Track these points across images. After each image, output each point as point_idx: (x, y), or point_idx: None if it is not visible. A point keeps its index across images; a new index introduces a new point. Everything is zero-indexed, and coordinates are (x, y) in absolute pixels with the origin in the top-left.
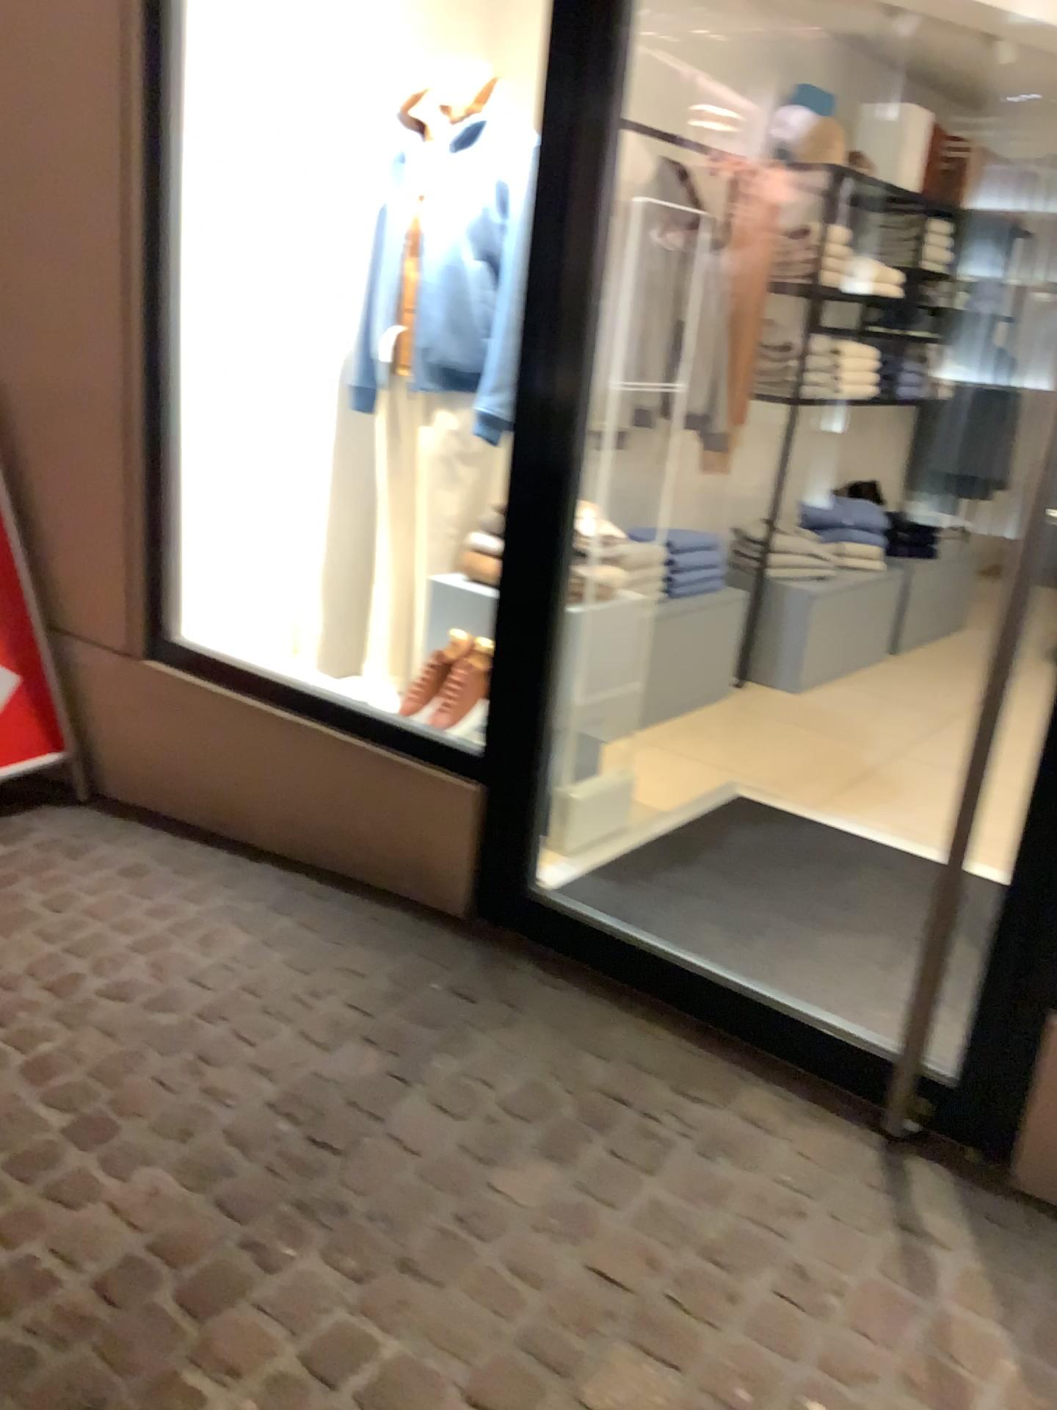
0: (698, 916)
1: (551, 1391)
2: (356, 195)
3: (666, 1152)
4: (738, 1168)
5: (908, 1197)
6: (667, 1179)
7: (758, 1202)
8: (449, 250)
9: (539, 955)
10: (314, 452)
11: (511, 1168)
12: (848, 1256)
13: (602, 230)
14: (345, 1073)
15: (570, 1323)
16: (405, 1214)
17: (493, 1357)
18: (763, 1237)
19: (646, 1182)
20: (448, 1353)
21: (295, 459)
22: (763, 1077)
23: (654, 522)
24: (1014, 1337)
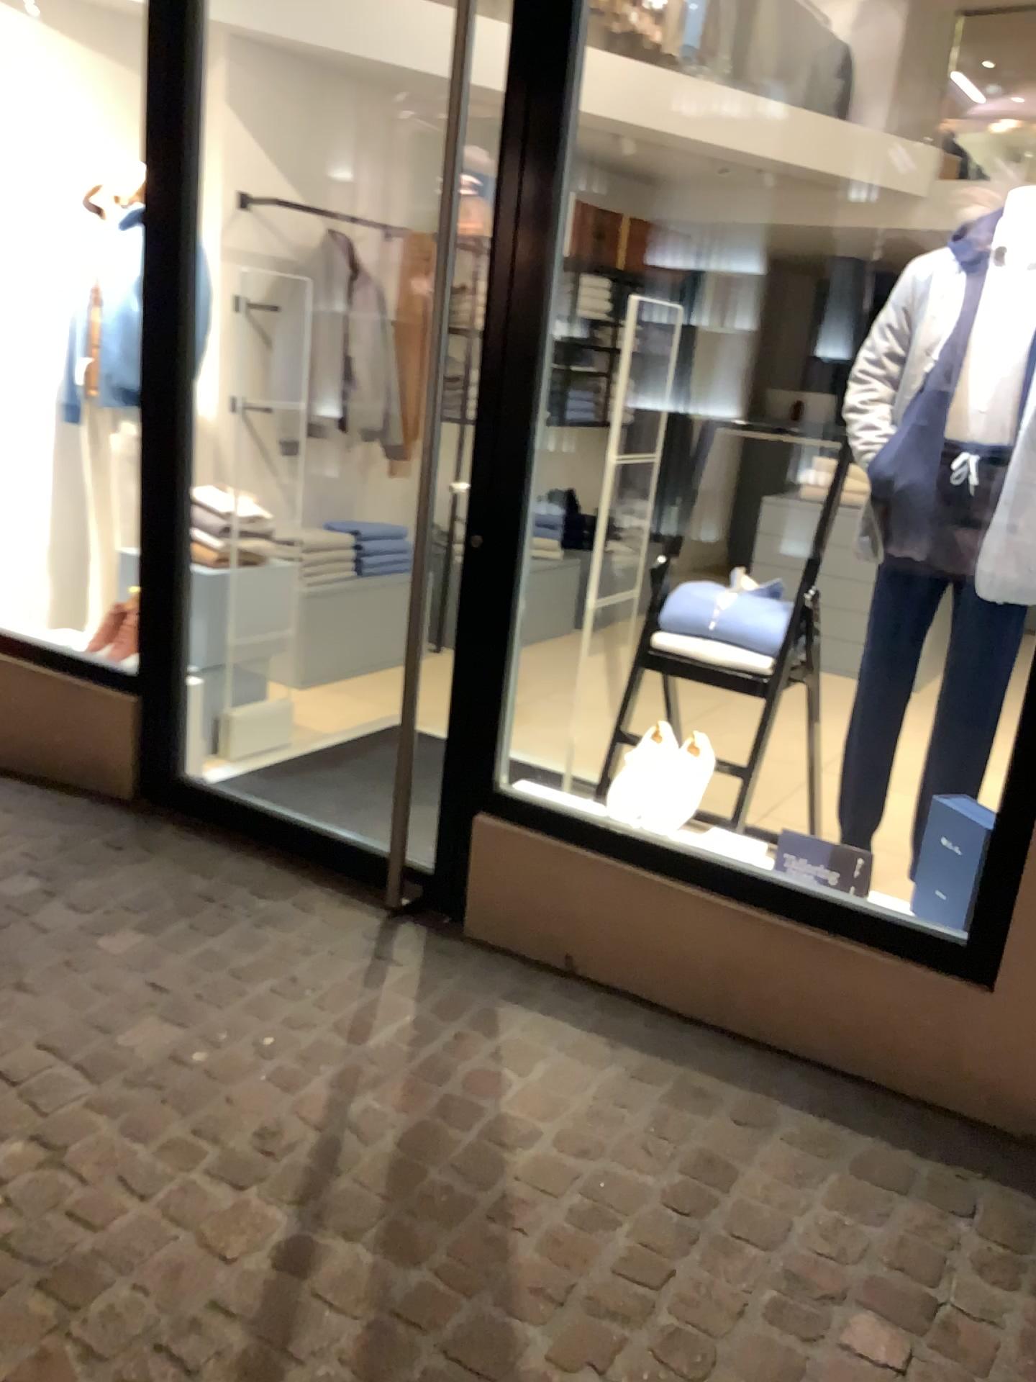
0: (324, 800)
1: (94, 1035)
2: (68, 258)
3: (226, 923)
4: (273, 930)
5: (385, 942)
6: (220, 936)
7: (278, 946)
8: (127, 302)
9: (180, 820)
10: (40, 456)
11: (110, 933)
12: (327, 970)
13: (191, 293)
14: (9, 888)
15: (119, 1005)
16: (26, 957)
17: (61, 1021)
18: (273, 963)
19: (205, 938)
20: (31, 1021)
21: (24, 461)
22: (314, 882)
23: (342, 515)
24: (415, 1003)
